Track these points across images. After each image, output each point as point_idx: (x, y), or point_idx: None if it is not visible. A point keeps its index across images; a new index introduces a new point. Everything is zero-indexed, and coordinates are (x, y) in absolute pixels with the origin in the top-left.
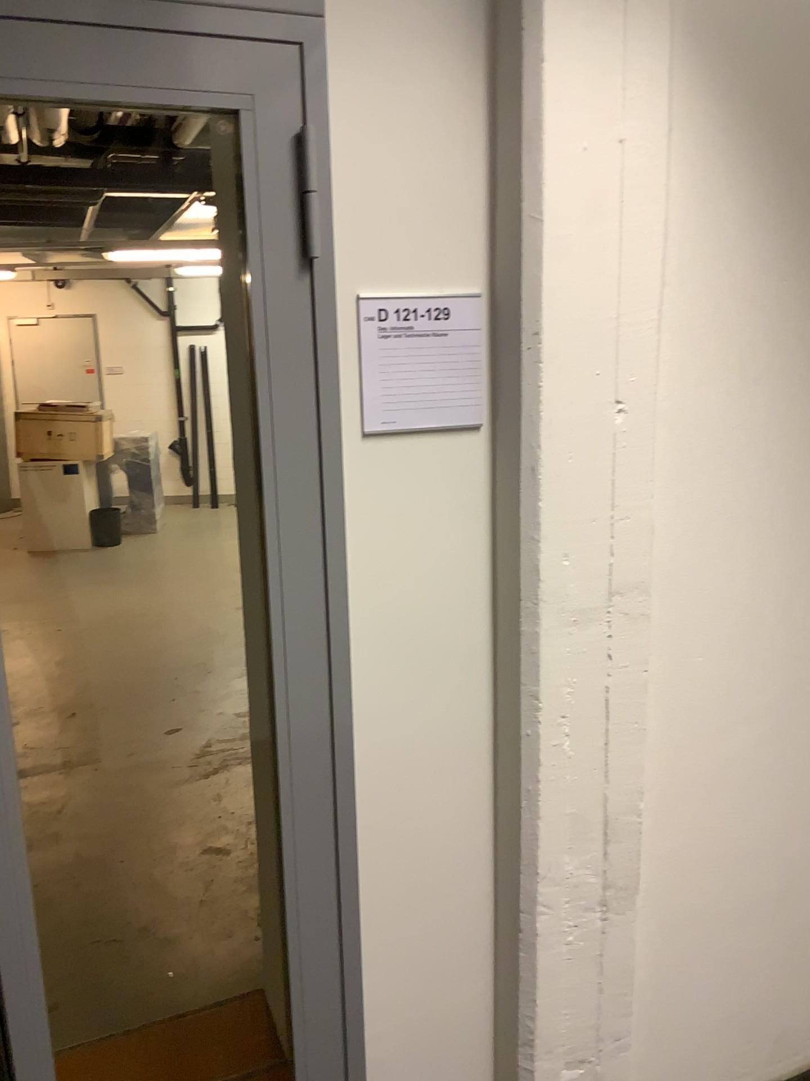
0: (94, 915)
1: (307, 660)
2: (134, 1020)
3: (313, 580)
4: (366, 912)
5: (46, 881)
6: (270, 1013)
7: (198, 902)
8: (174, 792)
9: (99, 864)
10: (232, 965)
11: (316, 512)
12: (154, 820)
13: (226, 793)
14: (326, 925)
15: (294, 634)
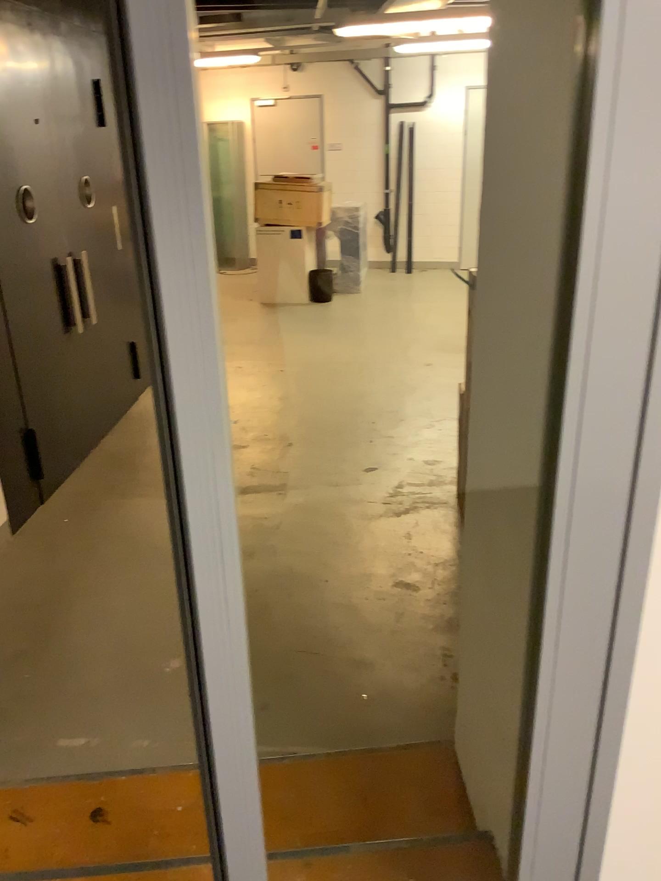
0: (302, 628)
1: (607, 487)
2: (332, 735)
3: (634, 386)
4: (621, 775)
5: (264, 588)
6: (457, 766)
7: (390, 634)
8: (372, 526)
9: (307, 581)
10: (420, 701)
11: (656, 289)
12: (354, 550)
13: (417, 535)
14: (574, 783)
15: (595, 453)
